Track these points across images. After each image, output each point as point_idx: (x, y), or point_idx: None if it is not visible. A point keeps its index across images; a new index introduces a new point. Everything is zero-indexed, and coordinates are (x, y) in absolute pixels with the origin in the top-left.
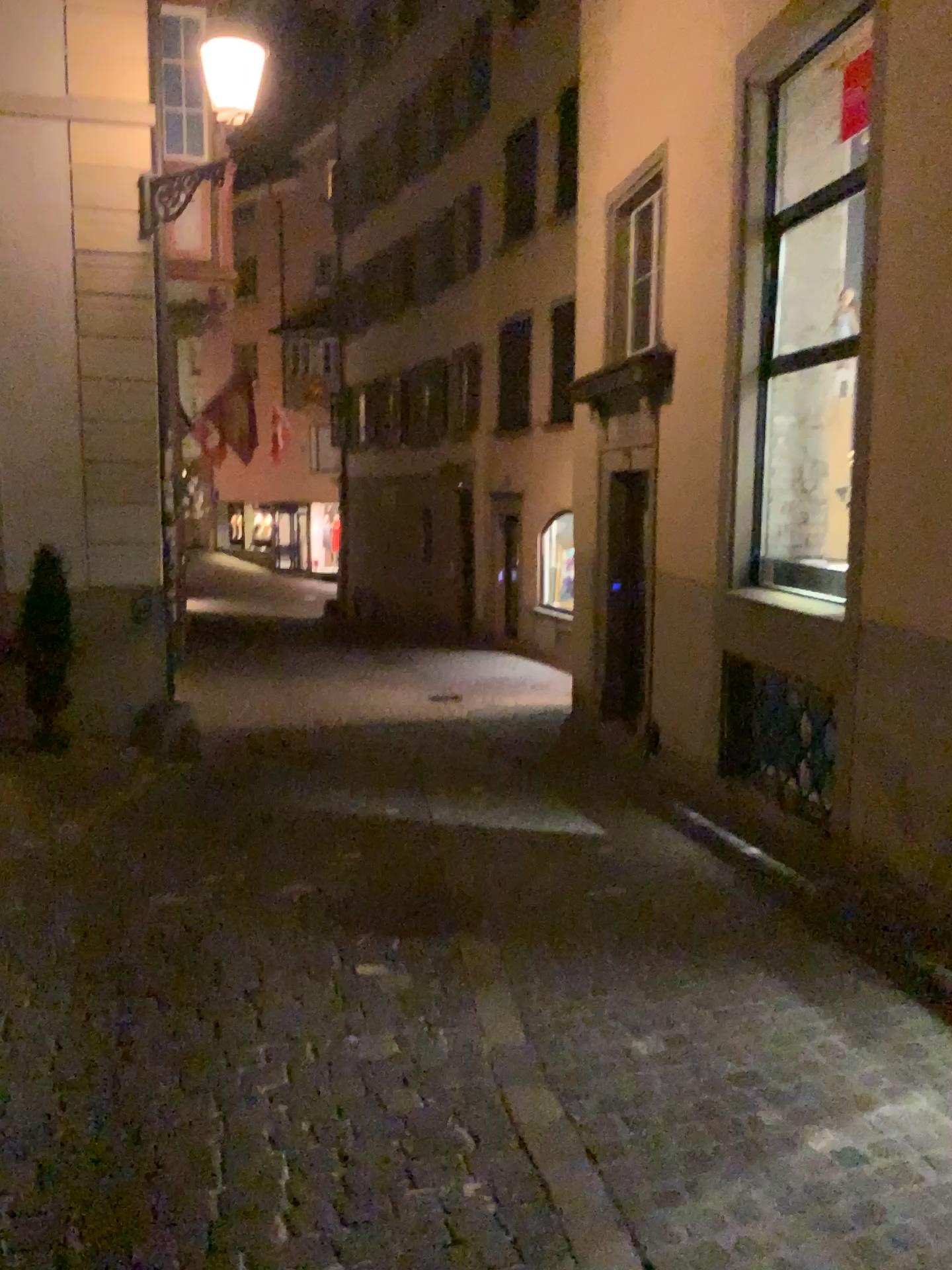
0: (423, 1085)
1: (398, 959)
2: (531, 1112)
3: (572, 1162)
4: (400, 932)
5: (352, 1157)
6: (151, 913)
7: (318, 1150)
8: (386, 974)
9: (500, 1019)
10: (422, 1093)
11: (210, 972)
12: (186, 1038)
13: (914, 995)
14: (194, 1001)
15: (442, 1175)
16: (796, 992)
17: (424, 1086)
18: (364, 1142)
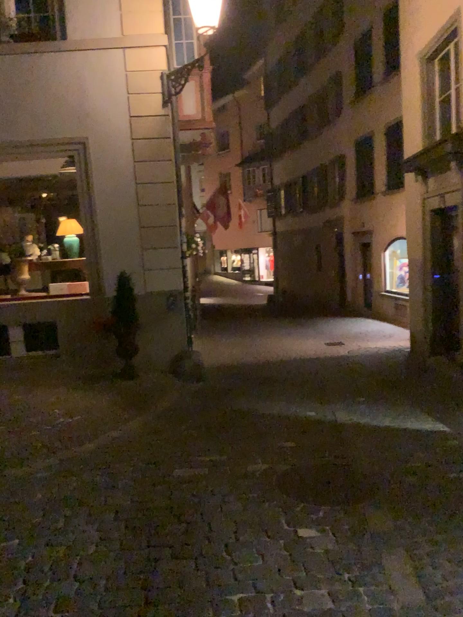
0: None
1: (326, 524)
2: None
3: None
4: (325, 502)
5: None
6: (172, 483)
7: None
8: (319, 537)
9: (405, 583)
10: None
11: (205, 530)
12: (187, 588)
13: None
14: (193, 555)
15: None
16: None
17: None
18: None
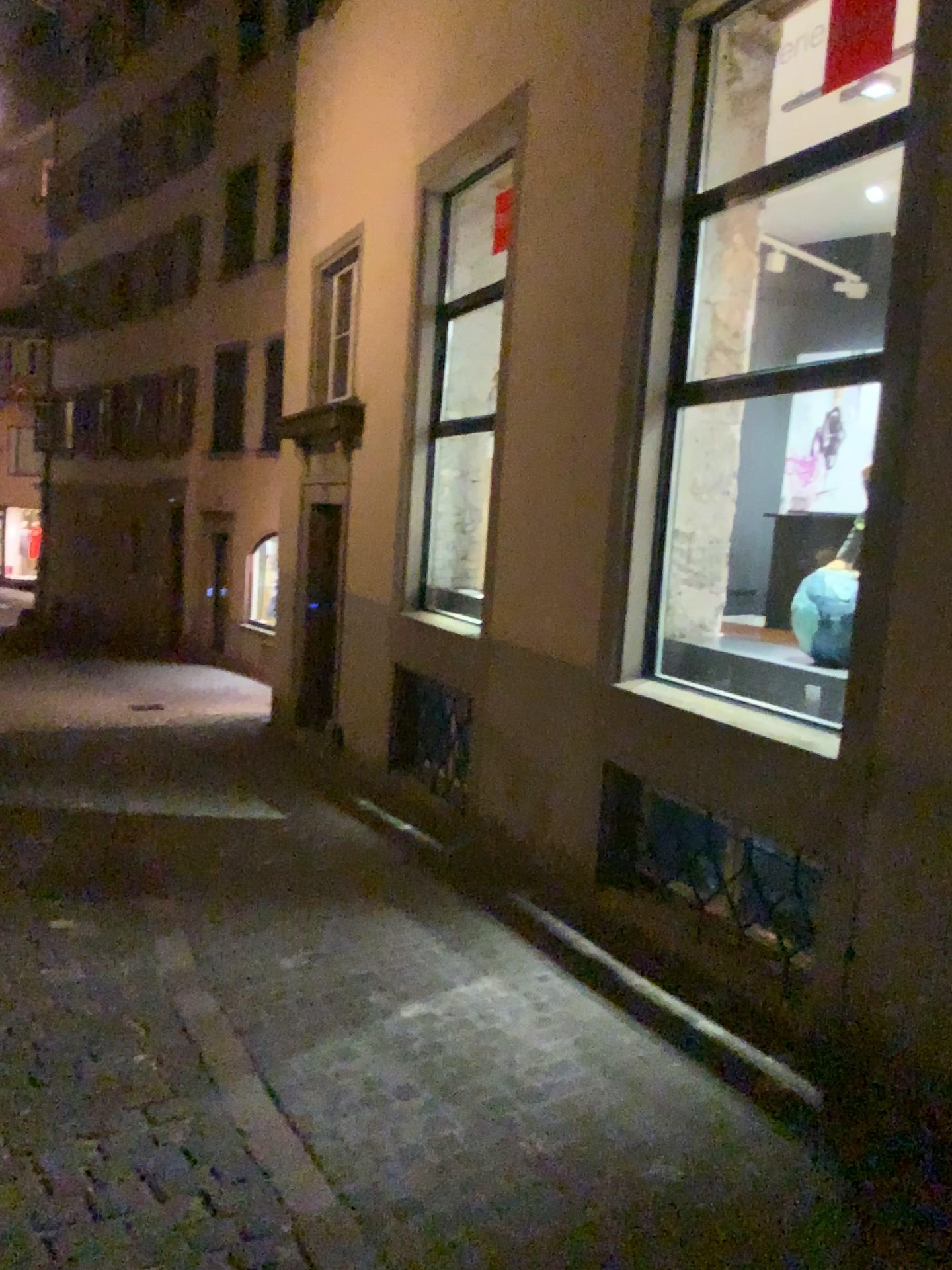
0: (105, 996)
1: (88, 914)
2: (192, 1008)
3: (221, 1034)
4: (90, 895)
5: (42, 1042)
6: None
7: (13, 1041)
8: (76, 925)
9: (173, 951)
10: (104, 1001)
11: None
12: None
13: (501, 921)
14: None
15: (117, 1049)
16: (414, 922)
17: (106, 997)
18: (53, 1033)
